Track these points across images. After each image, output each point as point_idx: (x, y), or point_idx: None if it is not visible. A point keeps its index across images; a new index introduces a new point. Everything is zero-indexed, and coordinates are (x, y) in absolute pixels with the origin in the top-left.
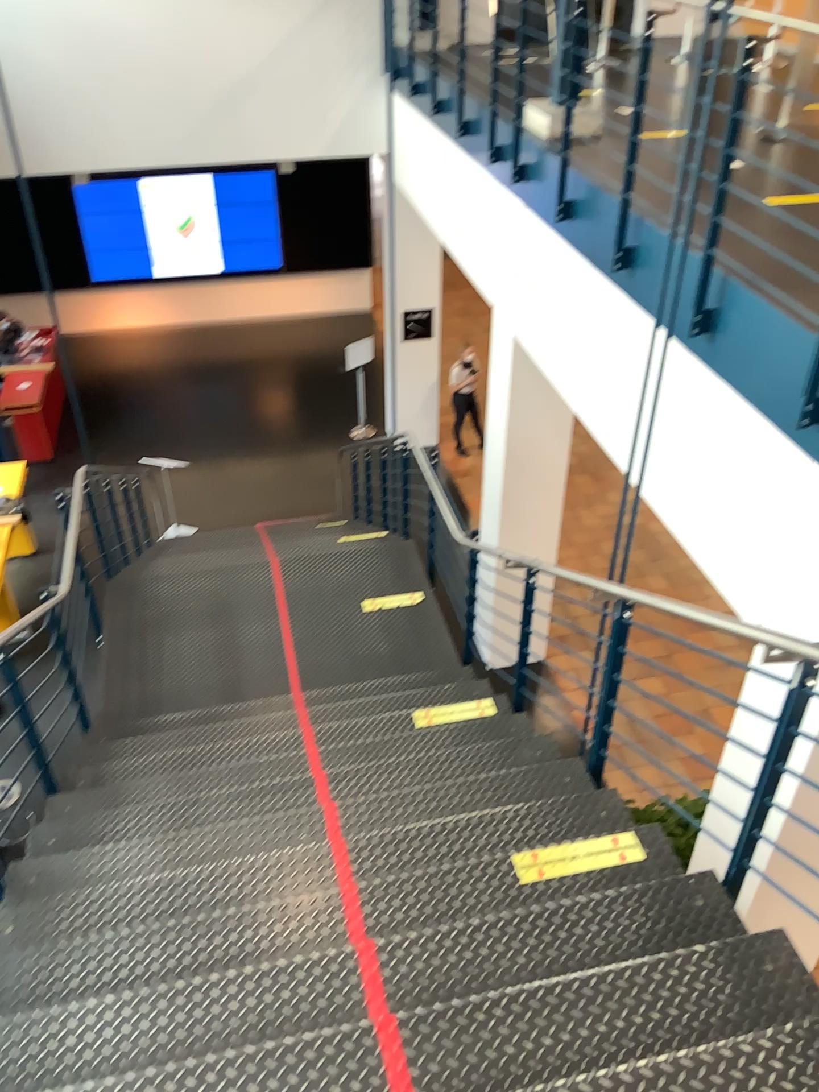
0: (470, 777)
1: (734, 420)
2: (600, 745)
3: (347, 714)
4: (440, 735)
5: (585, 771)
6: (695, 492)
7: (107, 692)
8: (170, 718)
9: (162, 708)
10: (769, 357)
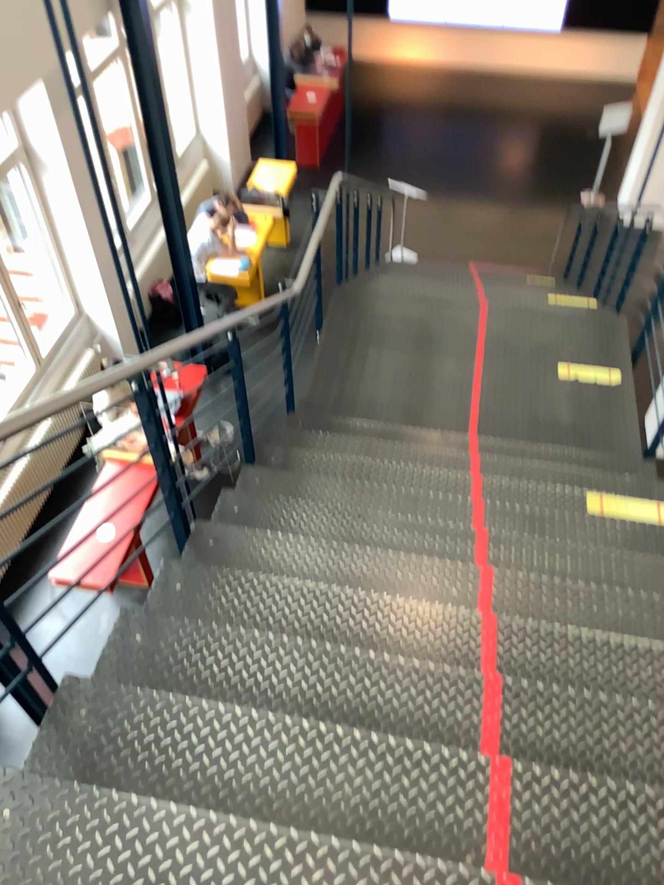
0: (642, 595)
1: None
2: None
3: (521, 474)
4: (614, 532)
5: None
6: None
7: (312, 387)
8: (359, 426)
9: (354, 415)
10: None
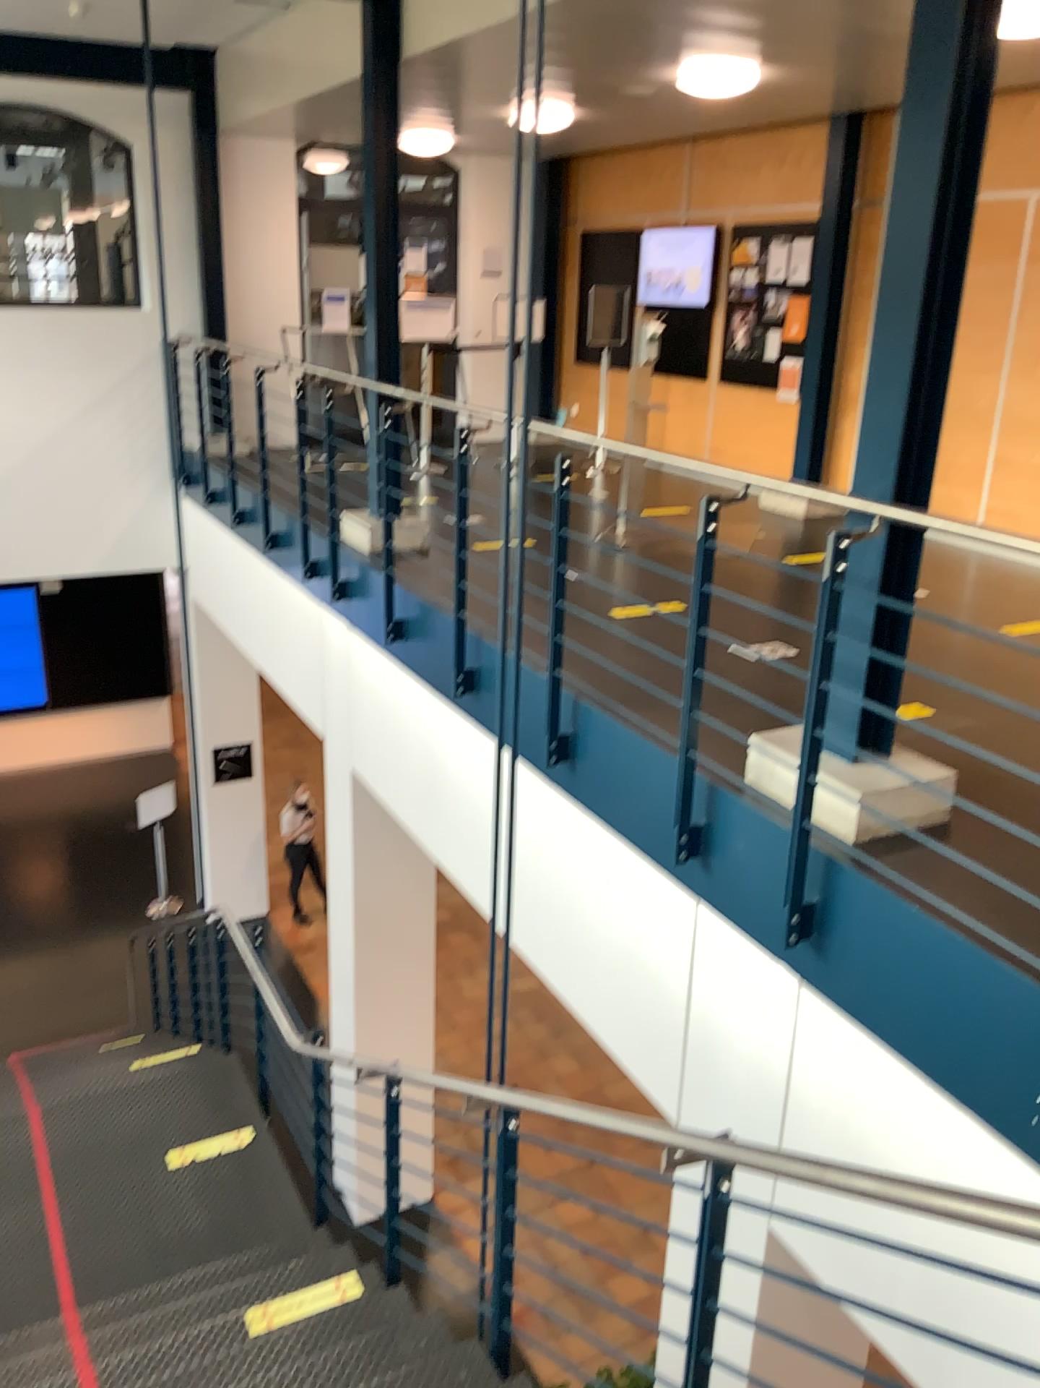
0: None
1: (613, 860)
2: (500, 1319)
3: (149, 1336)
4: (285, 1346)
5: (487, 1363)
6: (584, 950)
7: None
8: None
9: None
10: (640, 783)
